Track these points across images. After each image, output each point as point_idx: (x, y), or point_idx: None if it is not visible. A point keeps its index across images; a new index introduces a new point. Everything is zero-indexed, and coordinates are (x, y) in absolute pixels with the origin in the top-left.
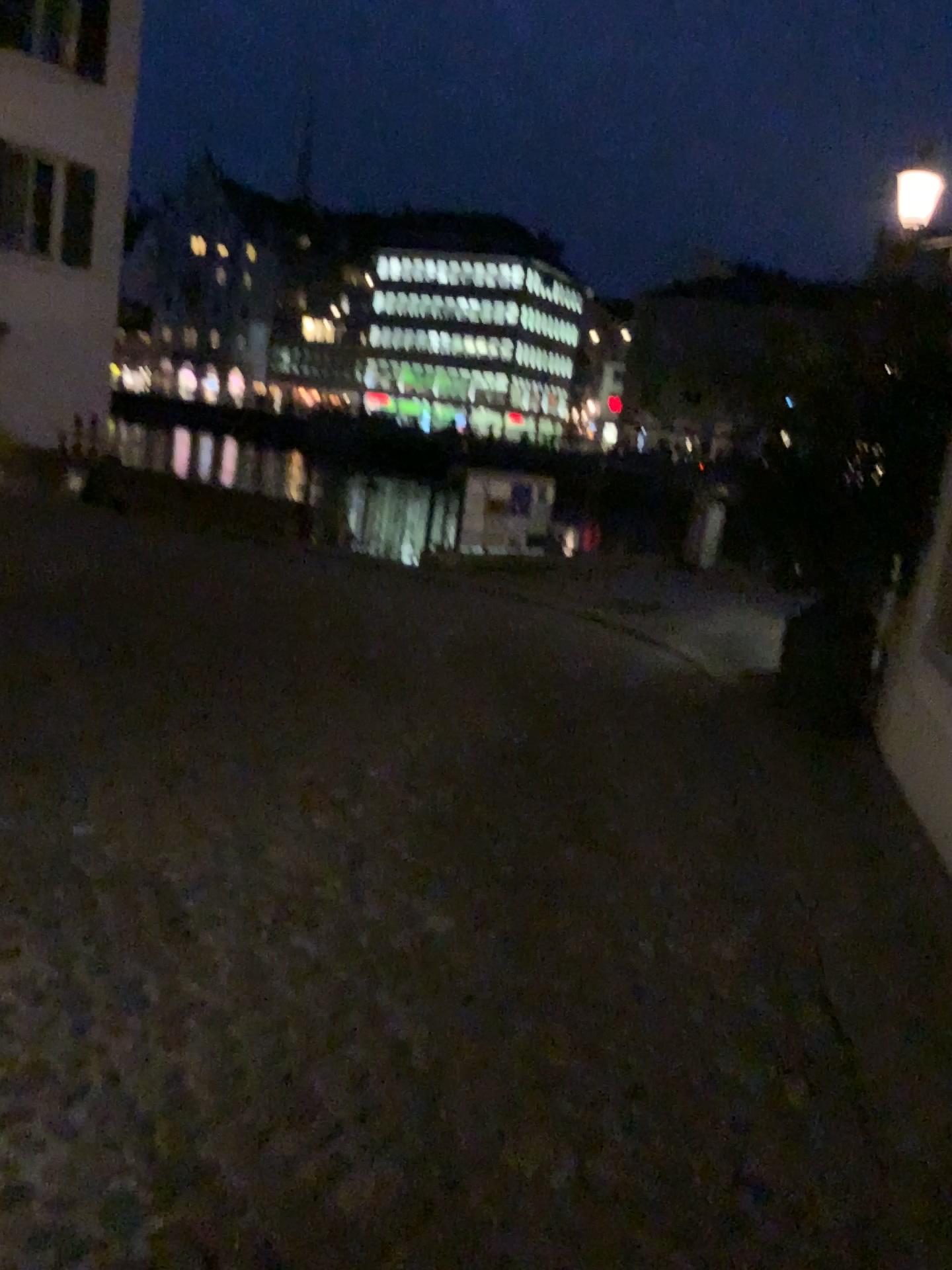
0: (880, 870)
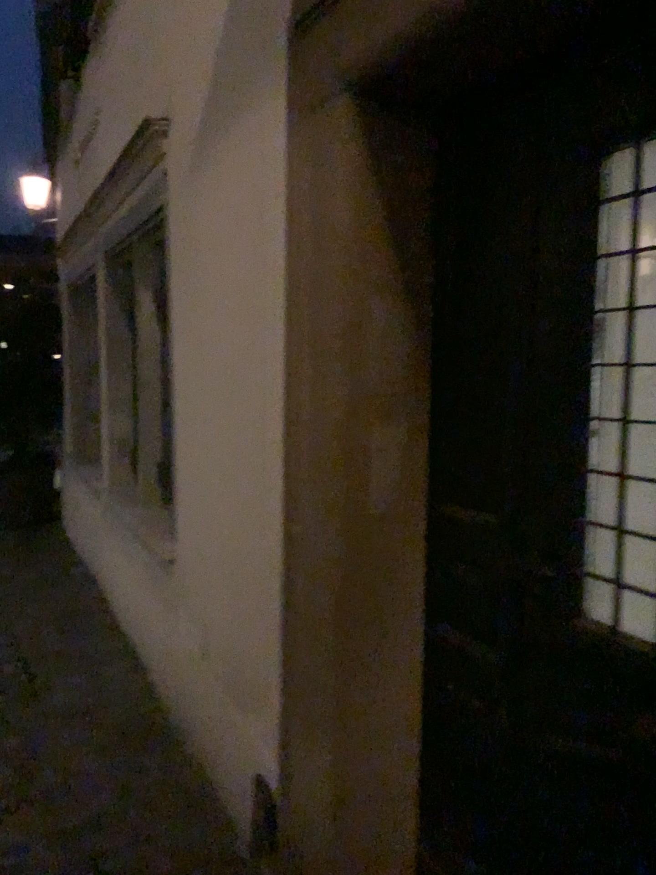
0: (60, 583)
